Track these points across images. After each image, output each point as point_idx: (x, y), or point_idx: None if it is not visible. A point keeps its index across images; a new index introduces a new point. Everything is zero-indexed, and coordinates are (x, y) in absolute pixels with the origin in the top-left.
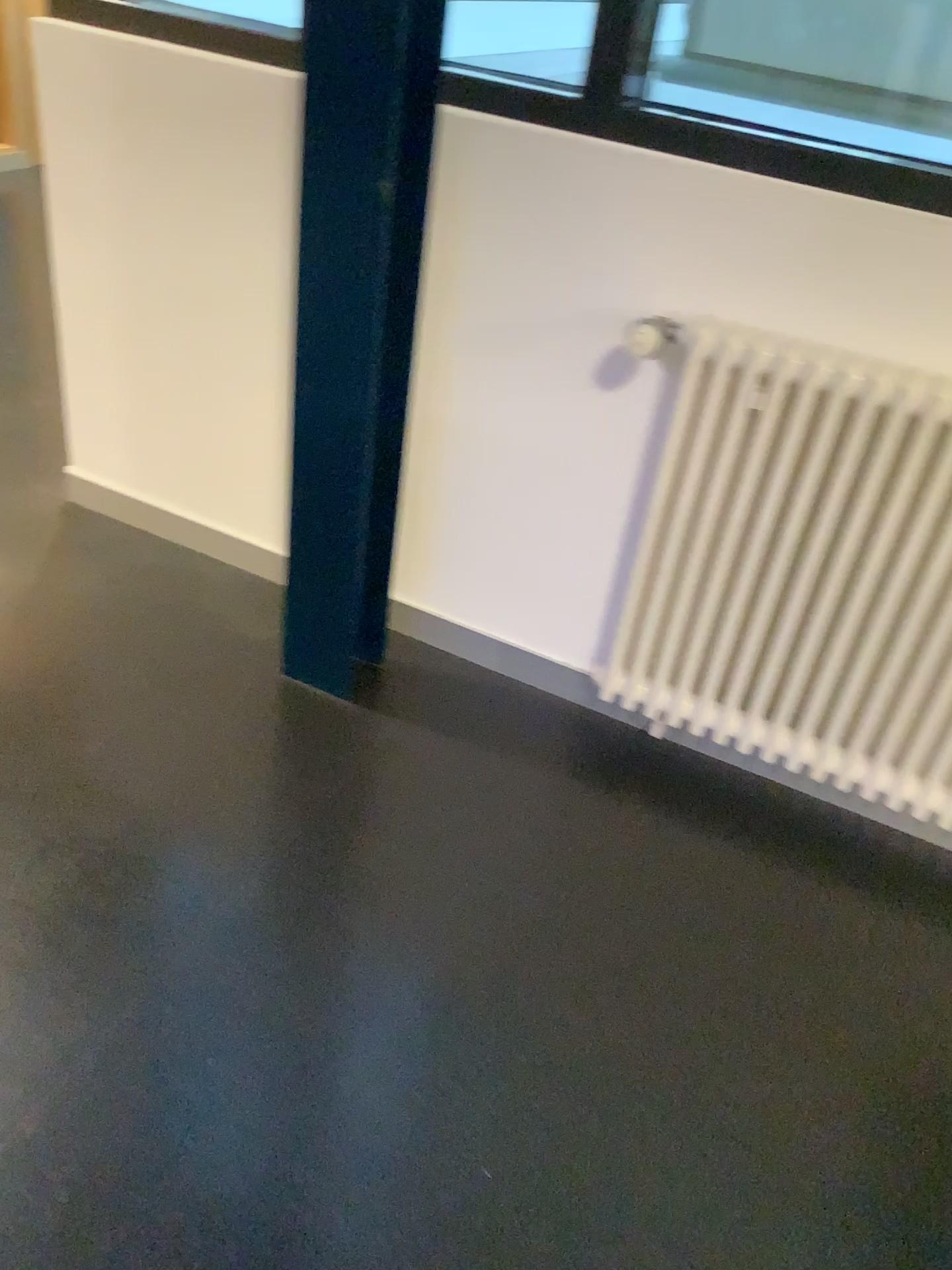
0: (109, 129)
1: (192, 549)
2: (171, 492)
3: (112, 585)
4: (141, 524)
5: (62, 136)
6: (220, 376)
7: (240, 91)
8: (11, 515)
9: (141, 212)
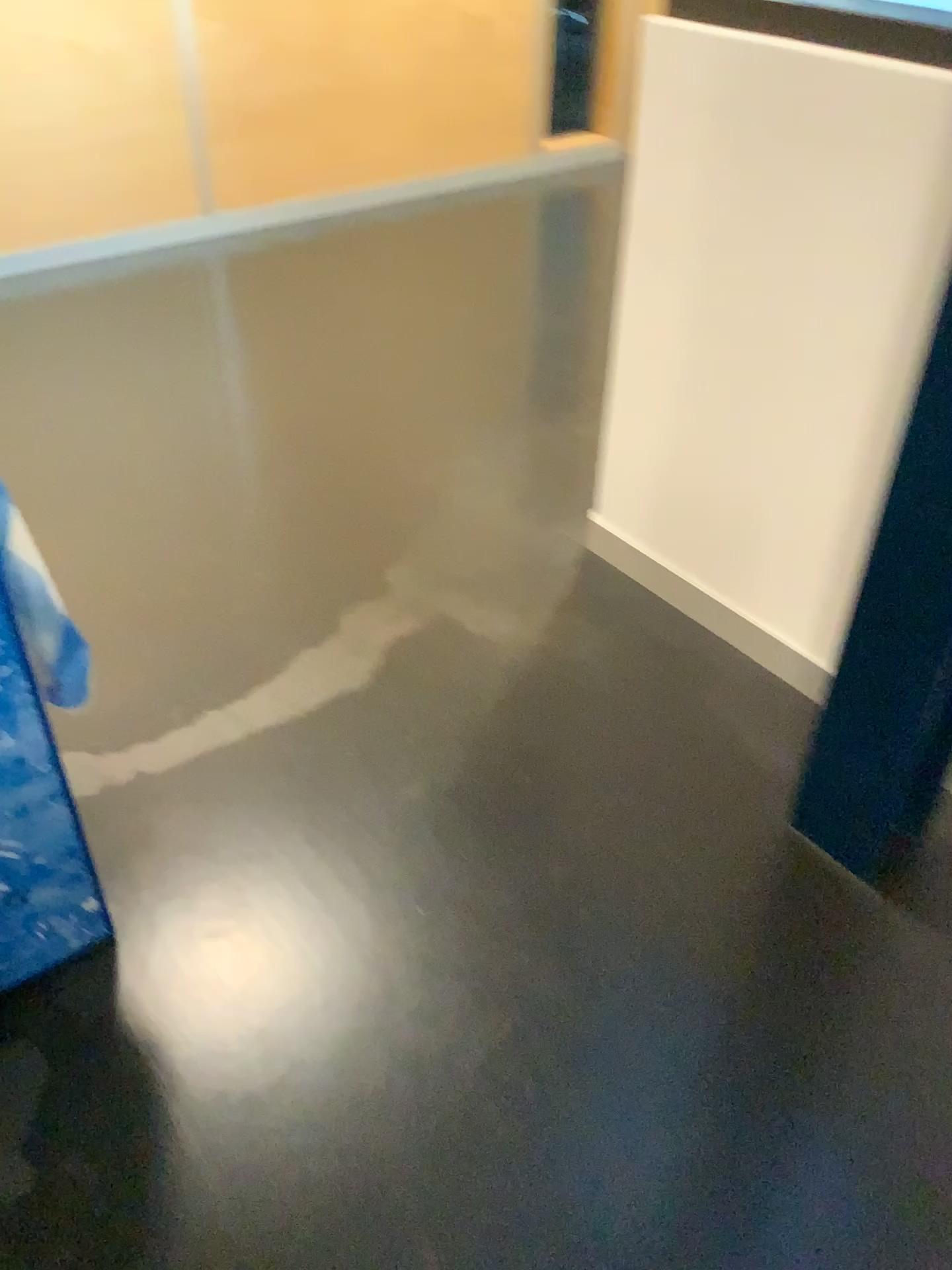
0: (715, 137)
1: (717, 629)
2: (705, 559)
3: (620, 659)
4: (664, 587)
5: (660, 146)
6: (791, 439)
7: (894, 86)
8: (532, 556)
9: (734, 237)
